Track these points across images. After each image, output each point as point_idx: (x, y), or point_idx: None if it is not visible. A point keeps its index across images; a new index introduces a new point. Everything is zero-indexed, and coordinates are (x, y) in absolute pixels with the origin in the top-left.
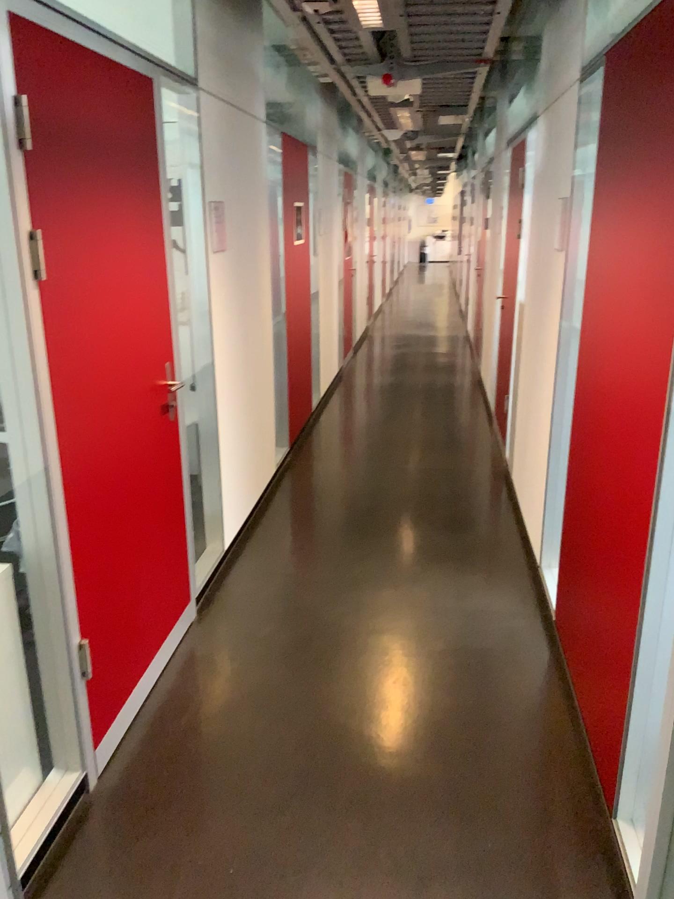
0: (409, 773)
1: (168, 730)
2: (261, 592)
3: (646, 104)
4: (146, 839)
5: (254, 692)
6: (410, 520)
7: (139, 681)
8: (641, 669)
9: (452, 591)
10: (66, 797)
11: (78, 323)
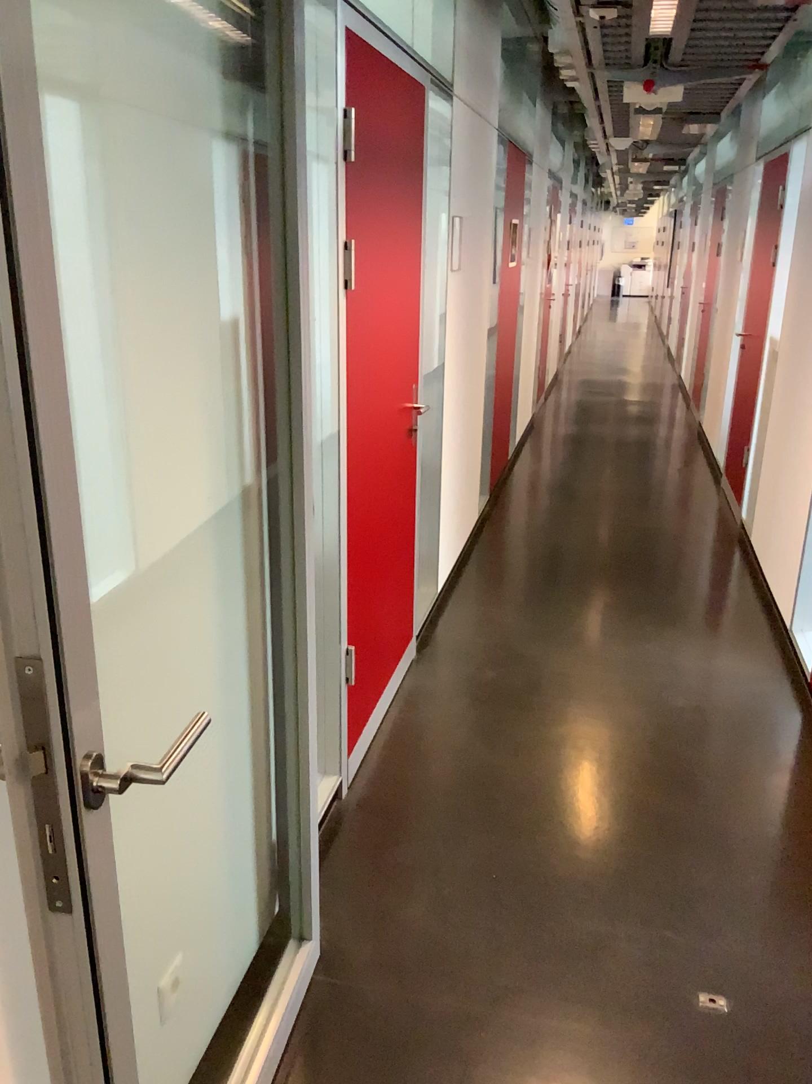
0: (660, 808)
1: (408, 752)
2: (481, 636)
3: None
4: (405, 840)
5: (490, 726)
6: (634, 577)
7: (376, 703)
8: None
9: (689, 649)
10: (326, 796)
11: (367, 334)
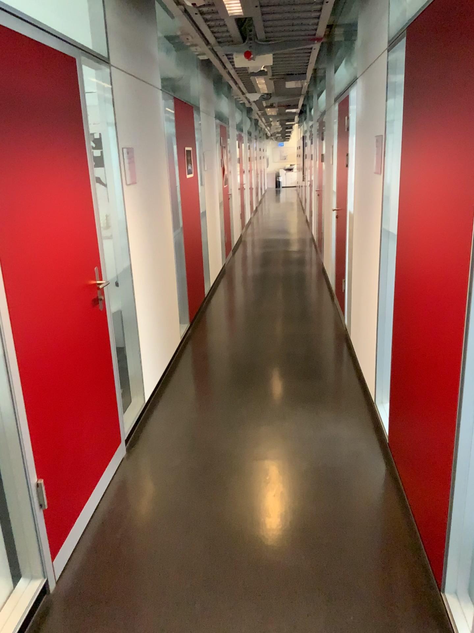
0: (289, 564)
1: (108, 542)
2: (173, 432)
3: (440, 61)
4: (94, 629)
5: (171, 509)
6: (279, 373)
7: (84, 505)
8: (459, 481)
9: (313, 424)
10: (32, 600)
11: (25, 241)
